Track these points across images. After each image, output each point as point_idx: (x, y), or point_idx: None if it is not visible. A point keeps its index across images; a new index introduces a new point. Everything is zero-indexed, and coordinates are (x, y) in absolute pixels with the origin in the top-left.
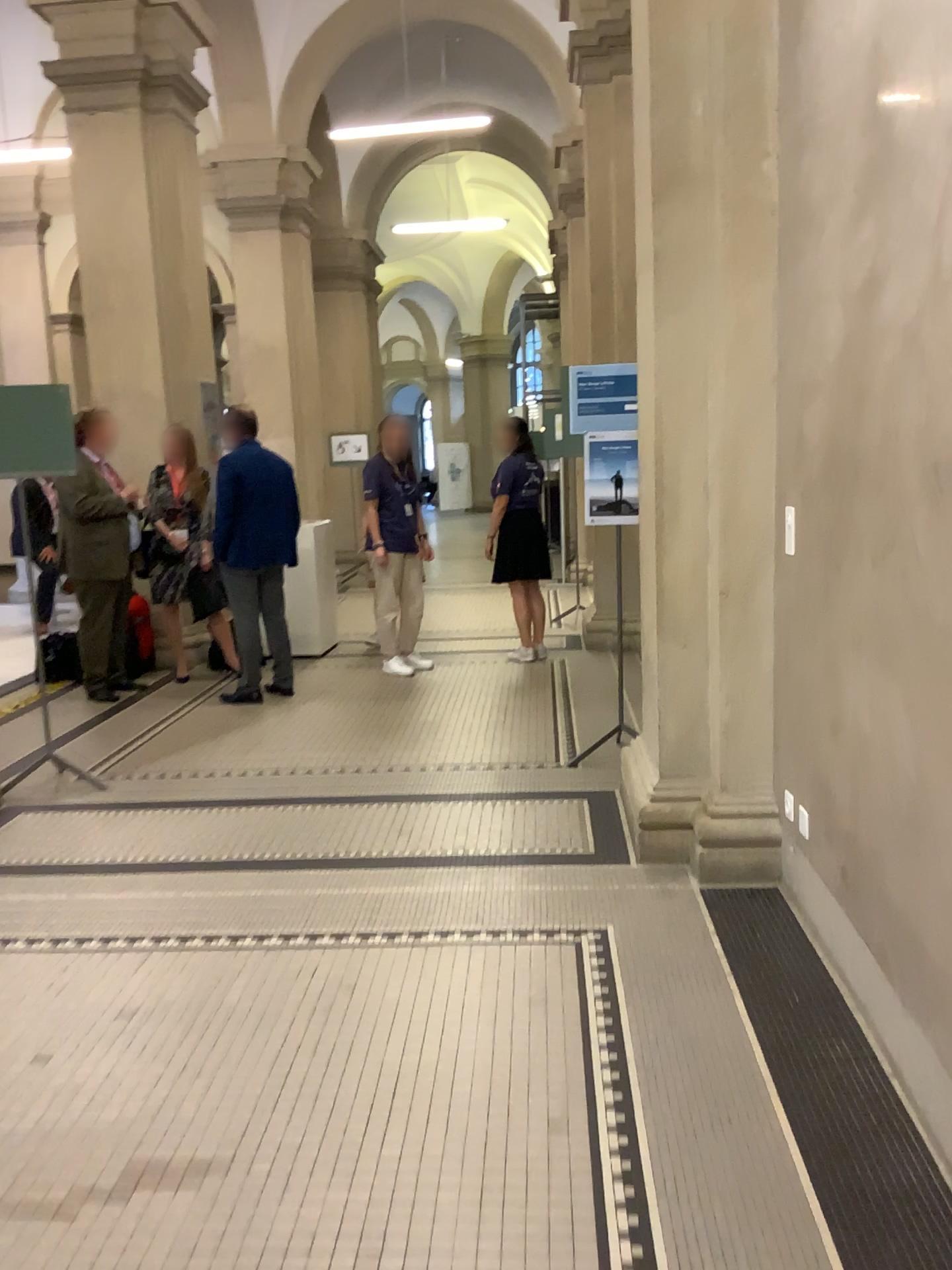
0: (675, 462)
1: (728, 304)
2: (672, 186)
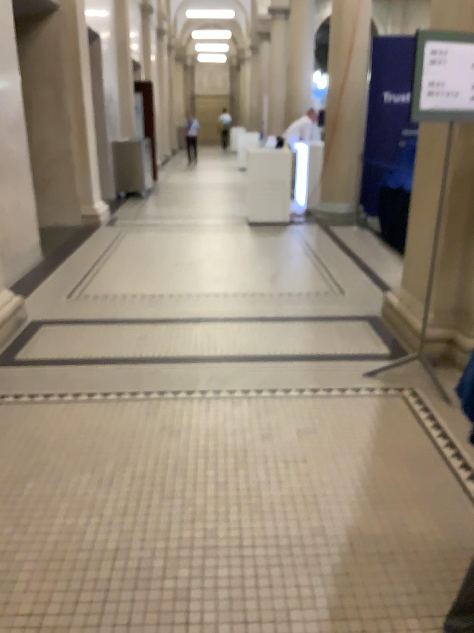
0: None
1: None
2: None
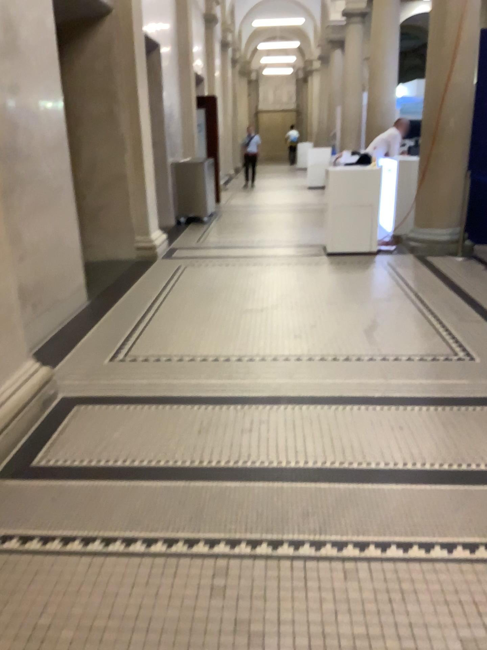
0: None
1: None
2: None
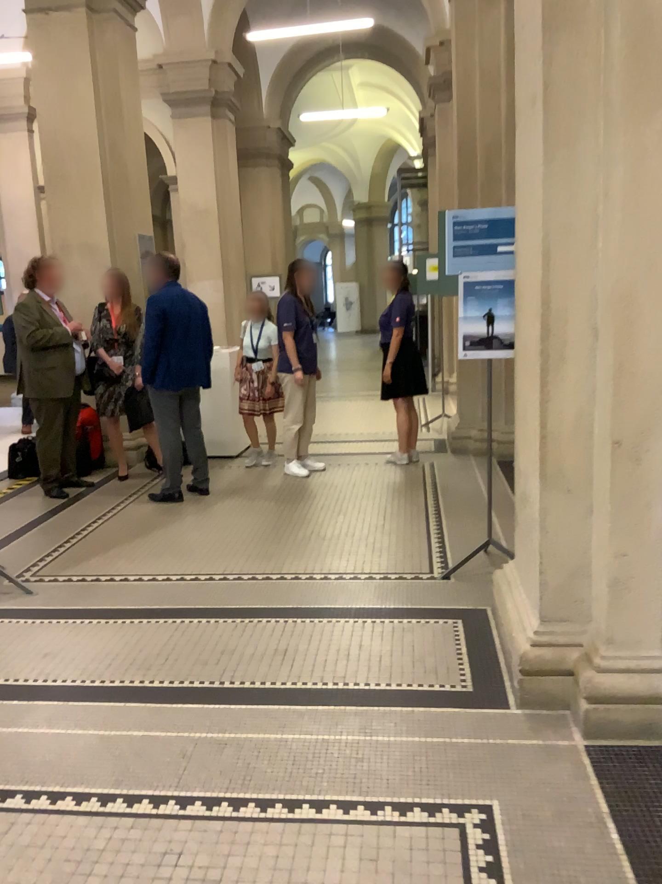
0: (561, 304)
1: (632, 134)
2: (567, 11)
